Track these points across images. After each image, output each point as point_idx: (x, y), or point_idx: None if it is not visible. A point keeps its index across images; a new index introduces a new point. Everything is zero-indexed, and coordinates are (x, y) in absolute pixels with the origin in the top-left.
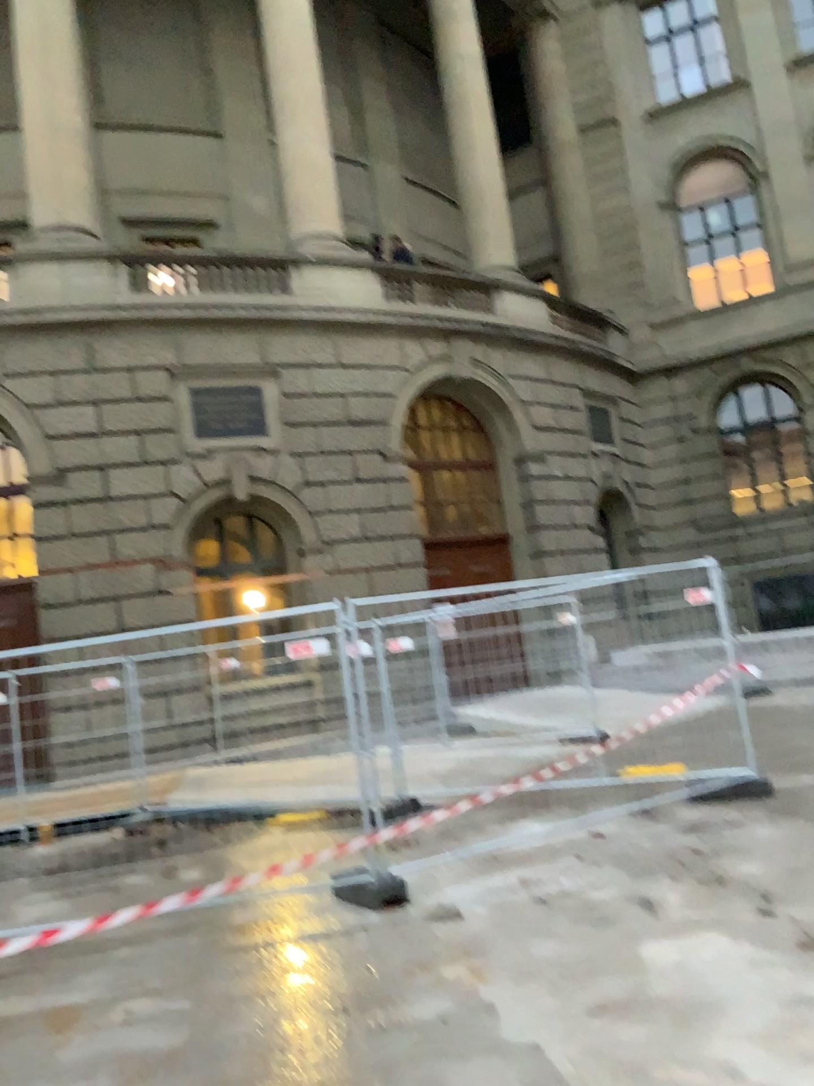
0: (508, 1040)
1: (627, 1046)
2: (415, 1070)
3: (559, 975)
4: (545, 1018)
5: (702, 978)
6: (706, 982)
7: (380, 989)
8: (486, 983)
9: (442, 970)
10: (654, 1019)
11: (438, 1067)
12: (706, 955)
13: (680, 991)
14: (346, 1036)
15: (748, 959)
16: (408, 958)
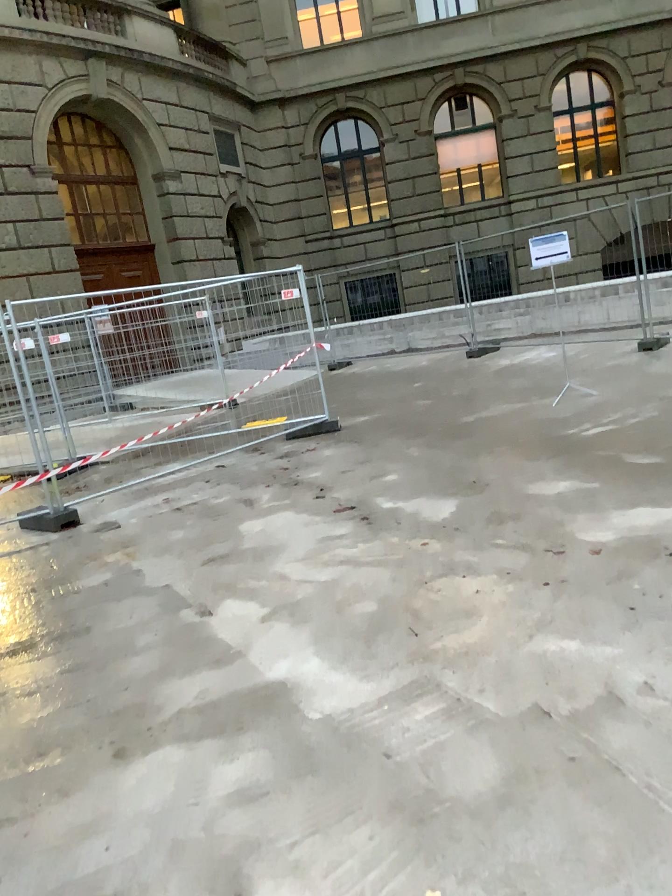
0: (149, 589)
1: (225, 579)
2: (85, 614)
3: (186, 550)
4: (175, 574)
5: (275, 537)
6: (278, 539)
7: (60, 577)
8: (136, 562)
9: (105, 560)
10: (243, 563)
11: (101, 610)
12: (280, 525)
13: (261, 546)
14: (36, 606)
15: (305, 523)
16: (80, 557)
